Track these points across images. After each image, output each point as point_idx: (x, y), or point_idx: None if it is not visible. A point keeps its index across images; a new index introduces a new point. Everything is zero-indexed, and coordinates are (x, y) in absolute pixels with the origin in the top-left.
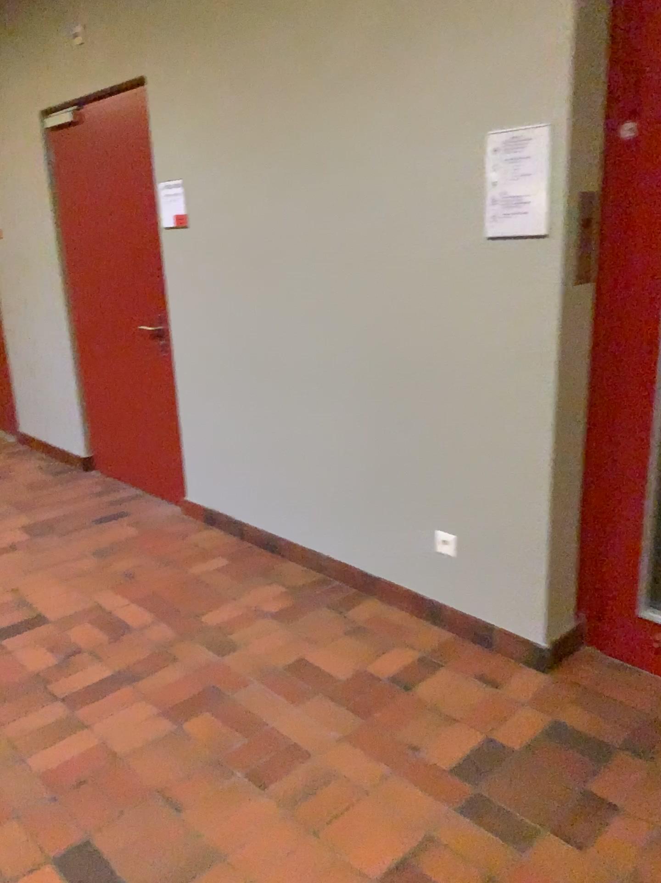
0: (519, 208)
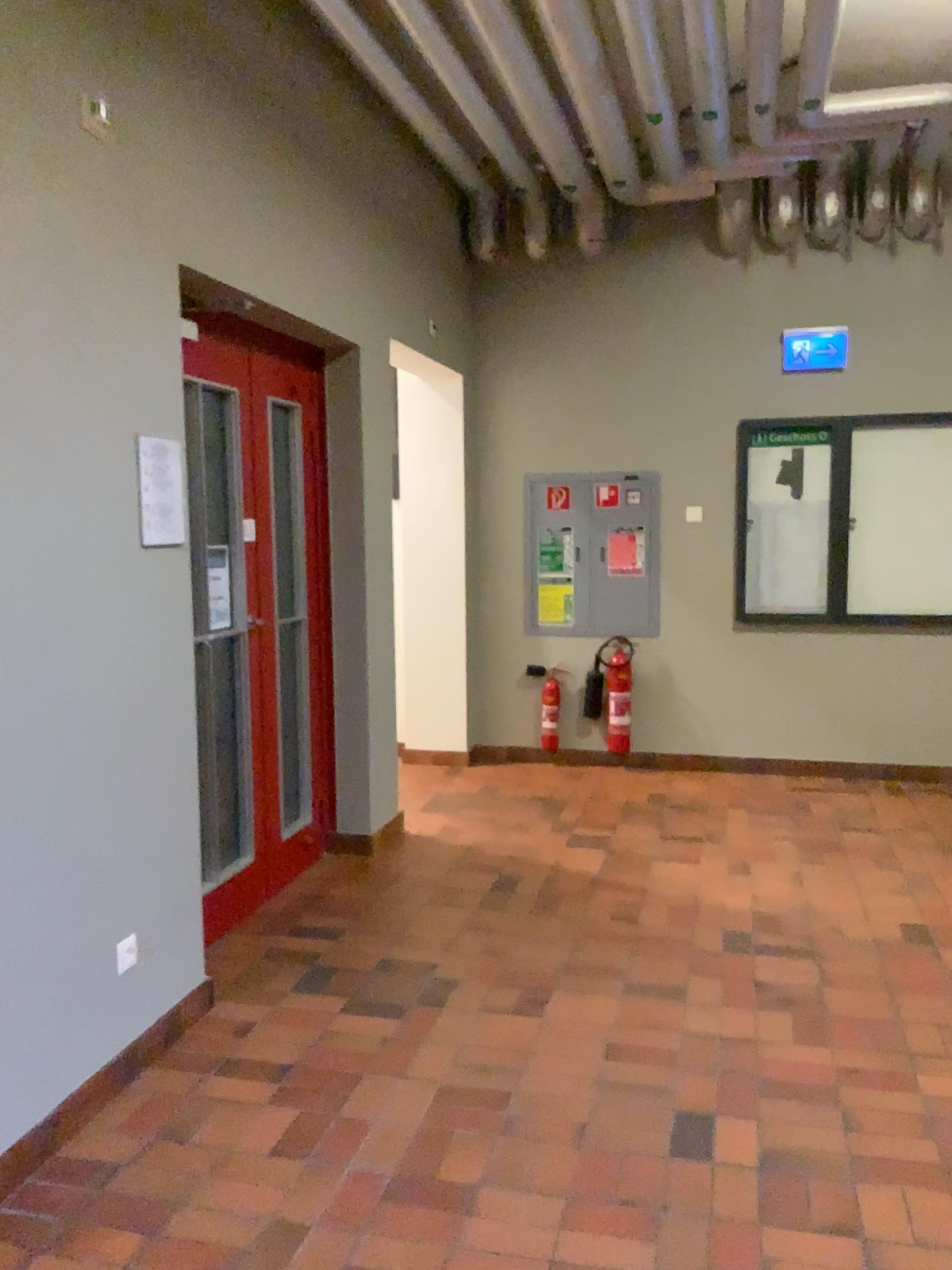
0: (166, 514)
